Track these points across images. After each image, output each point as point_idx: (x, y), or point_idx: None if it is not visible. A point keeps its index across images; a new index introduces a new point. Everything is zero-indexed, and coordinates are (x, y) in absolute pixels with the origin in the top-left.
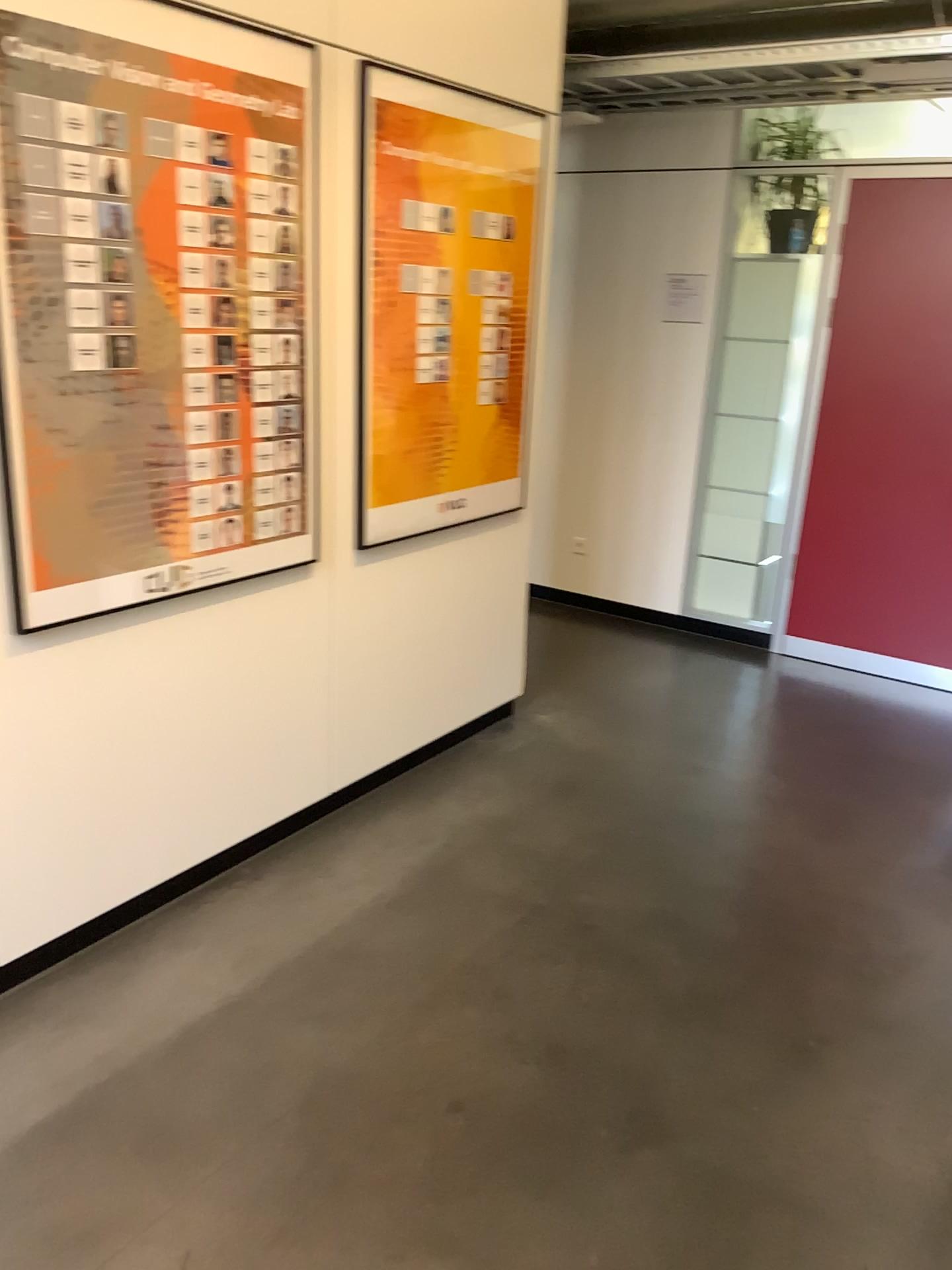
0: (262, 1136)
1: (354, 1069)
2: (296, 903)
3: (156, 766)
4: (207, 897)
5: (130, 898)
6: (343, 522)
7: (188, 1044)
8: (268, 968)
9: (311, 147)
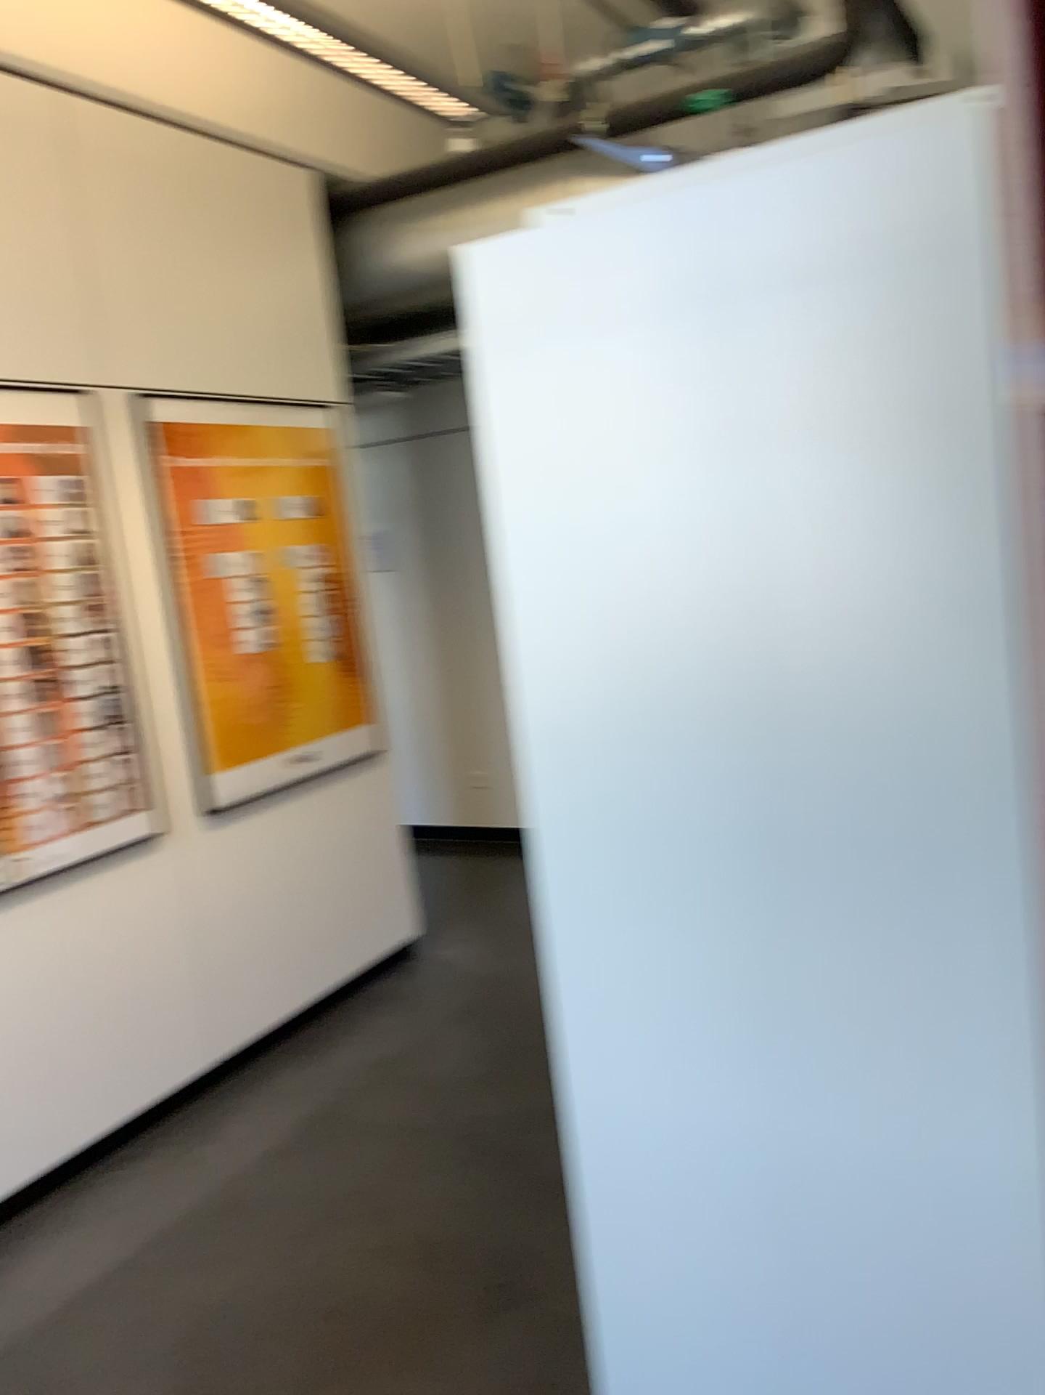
0: (134, 1384)
1: (227, 1309)
2: (181, 1173)
3: (21, 1059)
4: (91, 1185)
5: (9, 1197)
6: (187, 795)
7: (66, 1319)
8: (149, 1237)
9: (99, 472)
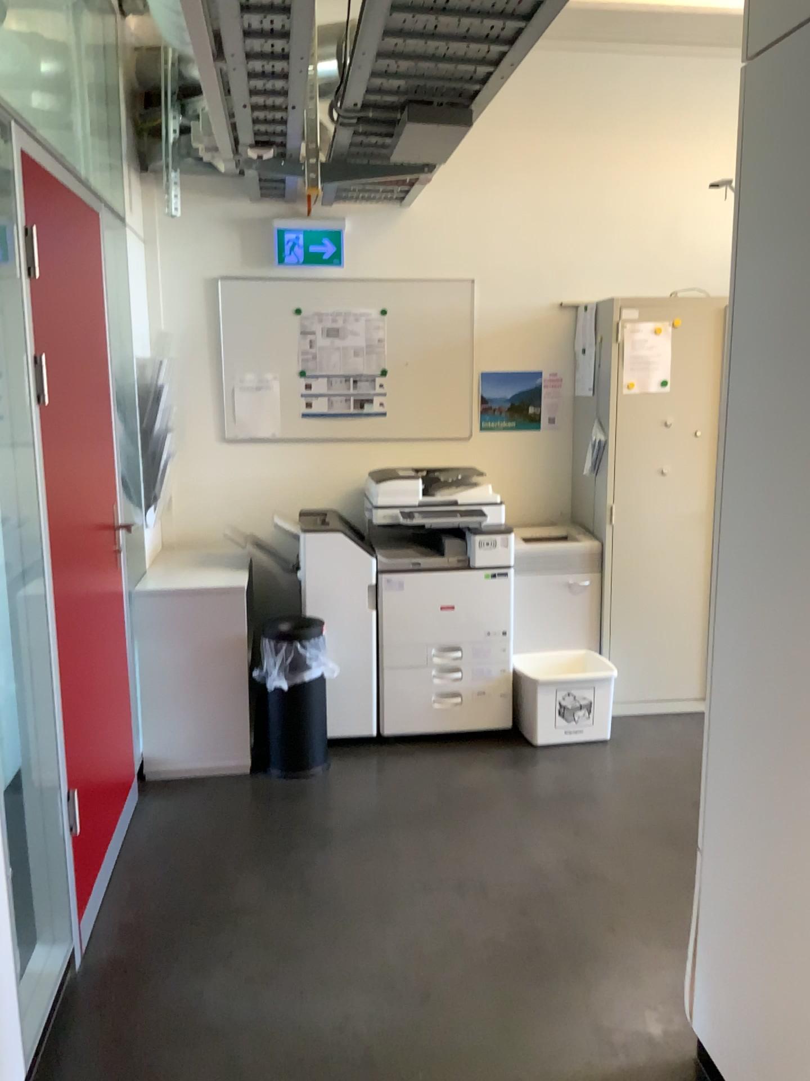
0: None
1: None
2: None
3: None
4: None
5: None
6: None
7: None
8: None
9: None
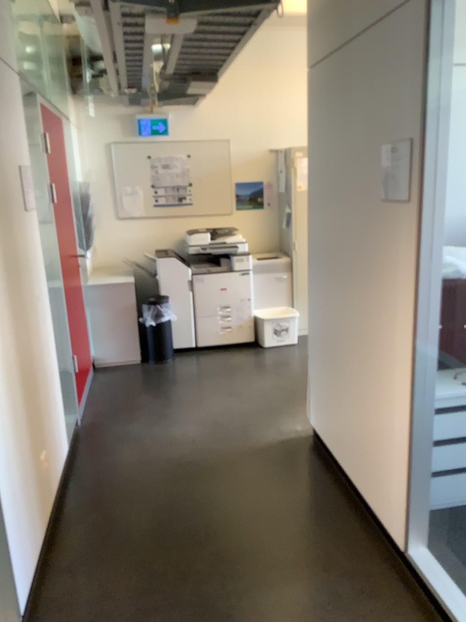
0: None
1: None
2: None
3: None
4: None
5: None
6: None
7: None
8: None
9: None
